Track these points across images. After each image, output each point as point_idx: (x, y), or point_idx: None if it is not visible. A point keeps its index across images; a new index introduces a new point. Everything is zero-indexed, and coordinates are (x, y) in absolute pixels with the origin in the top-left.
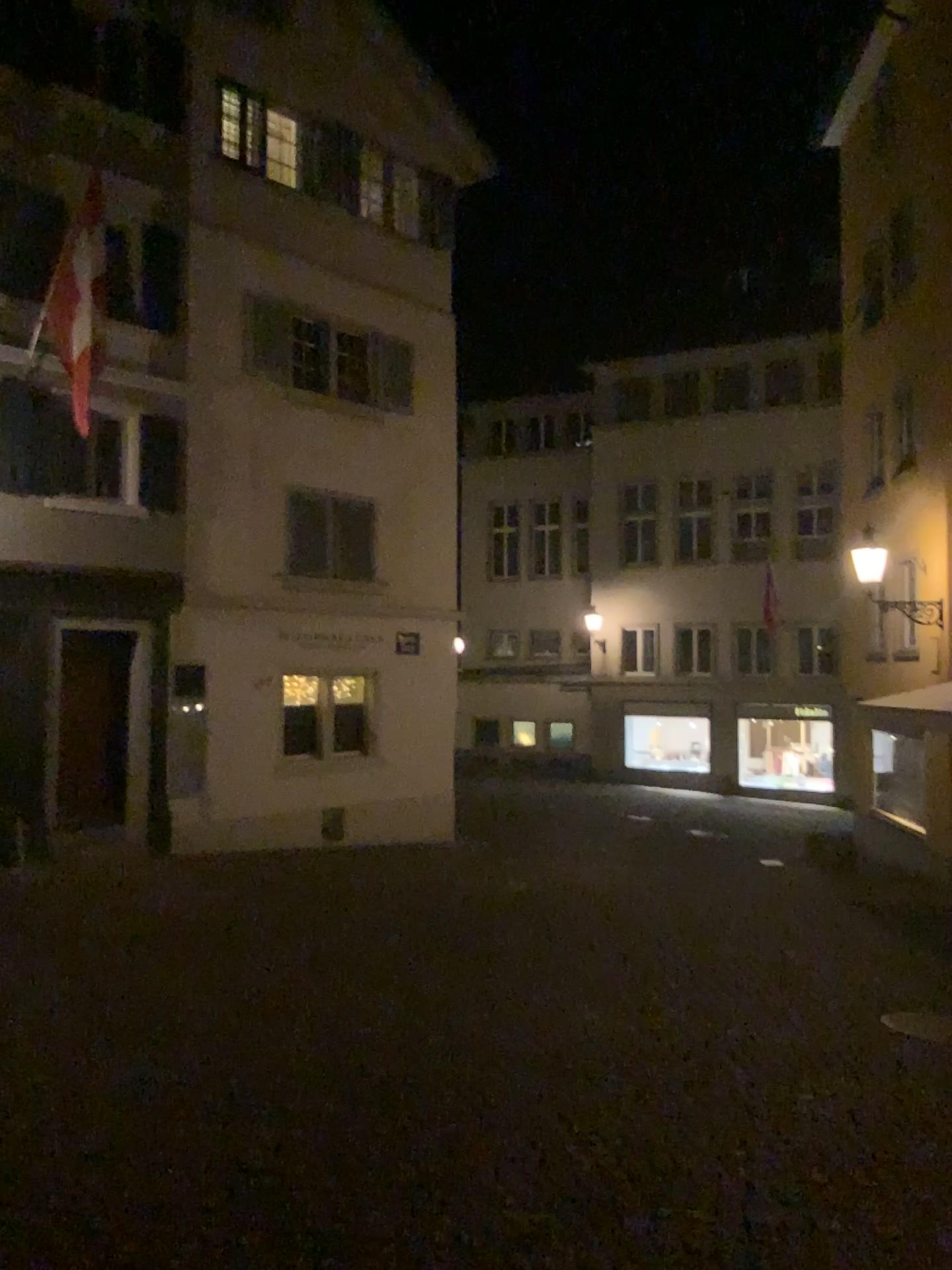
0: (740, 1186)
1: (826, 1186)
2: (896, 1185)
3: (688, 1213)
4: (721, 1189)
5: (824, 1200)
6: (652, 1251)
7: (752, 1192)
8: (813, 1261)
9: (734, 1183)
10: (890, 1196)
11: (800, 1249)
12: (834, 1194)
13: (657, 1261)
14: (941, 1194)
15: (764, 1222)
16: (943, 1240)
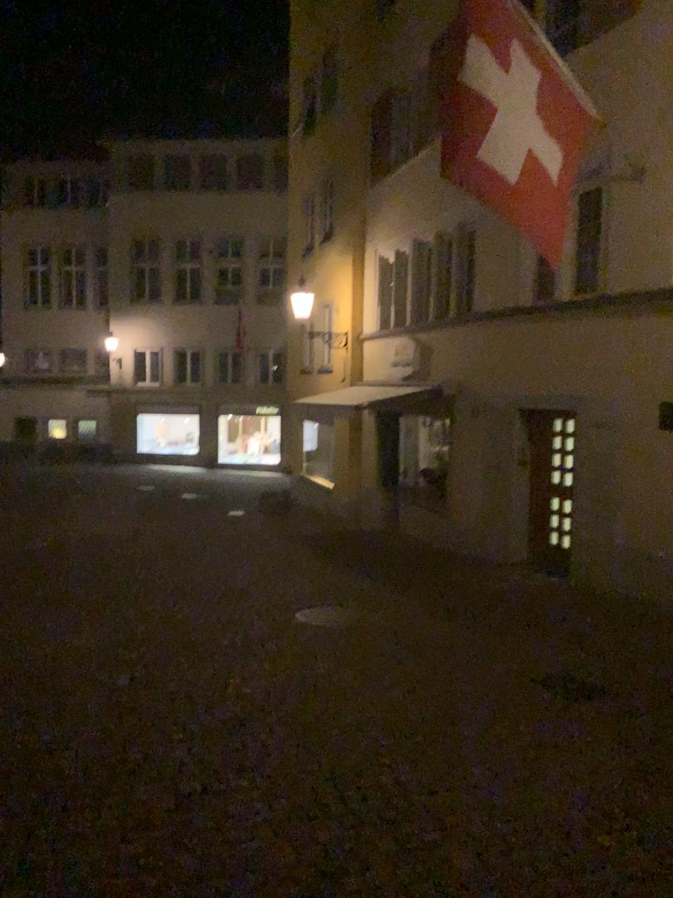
0: (177, 763)
1: (242, 752)
2: (293, 741)
3: (132, 794)
4: (162, 768)
5: (240, 763)
6: (98, 833)
7: (186, 766)
8: (228, 813)
9: (173, 762)
10: (289, 751)
11: (219, 805)
12: (248, 756)
13: (101, 840)
14: (324, 742)
15: (193, 789)
16: (322, 777)
